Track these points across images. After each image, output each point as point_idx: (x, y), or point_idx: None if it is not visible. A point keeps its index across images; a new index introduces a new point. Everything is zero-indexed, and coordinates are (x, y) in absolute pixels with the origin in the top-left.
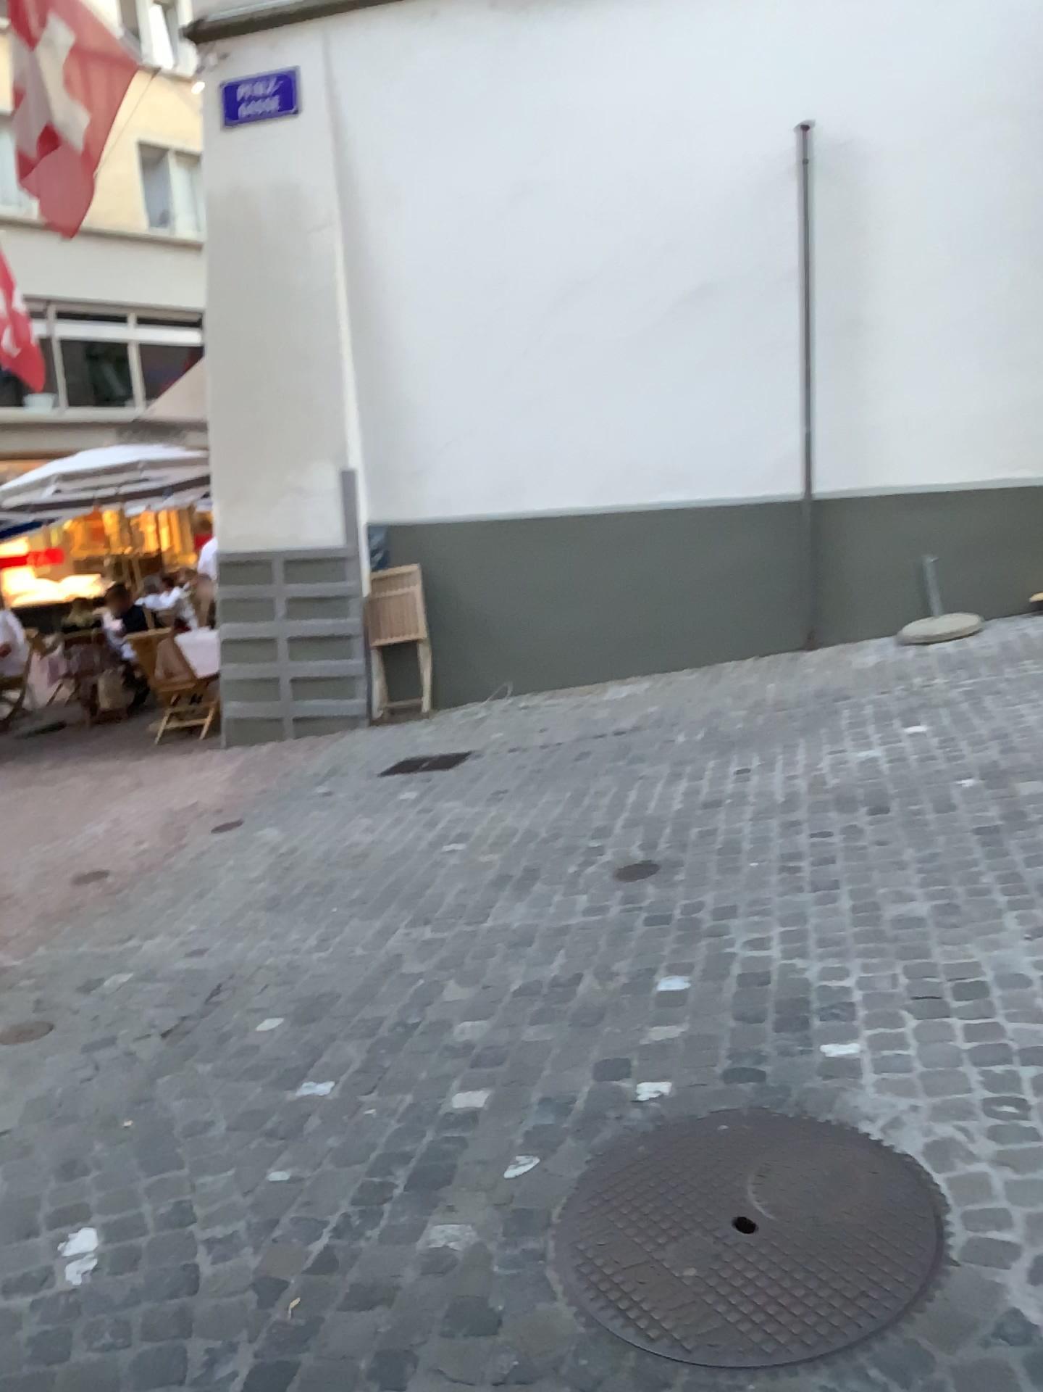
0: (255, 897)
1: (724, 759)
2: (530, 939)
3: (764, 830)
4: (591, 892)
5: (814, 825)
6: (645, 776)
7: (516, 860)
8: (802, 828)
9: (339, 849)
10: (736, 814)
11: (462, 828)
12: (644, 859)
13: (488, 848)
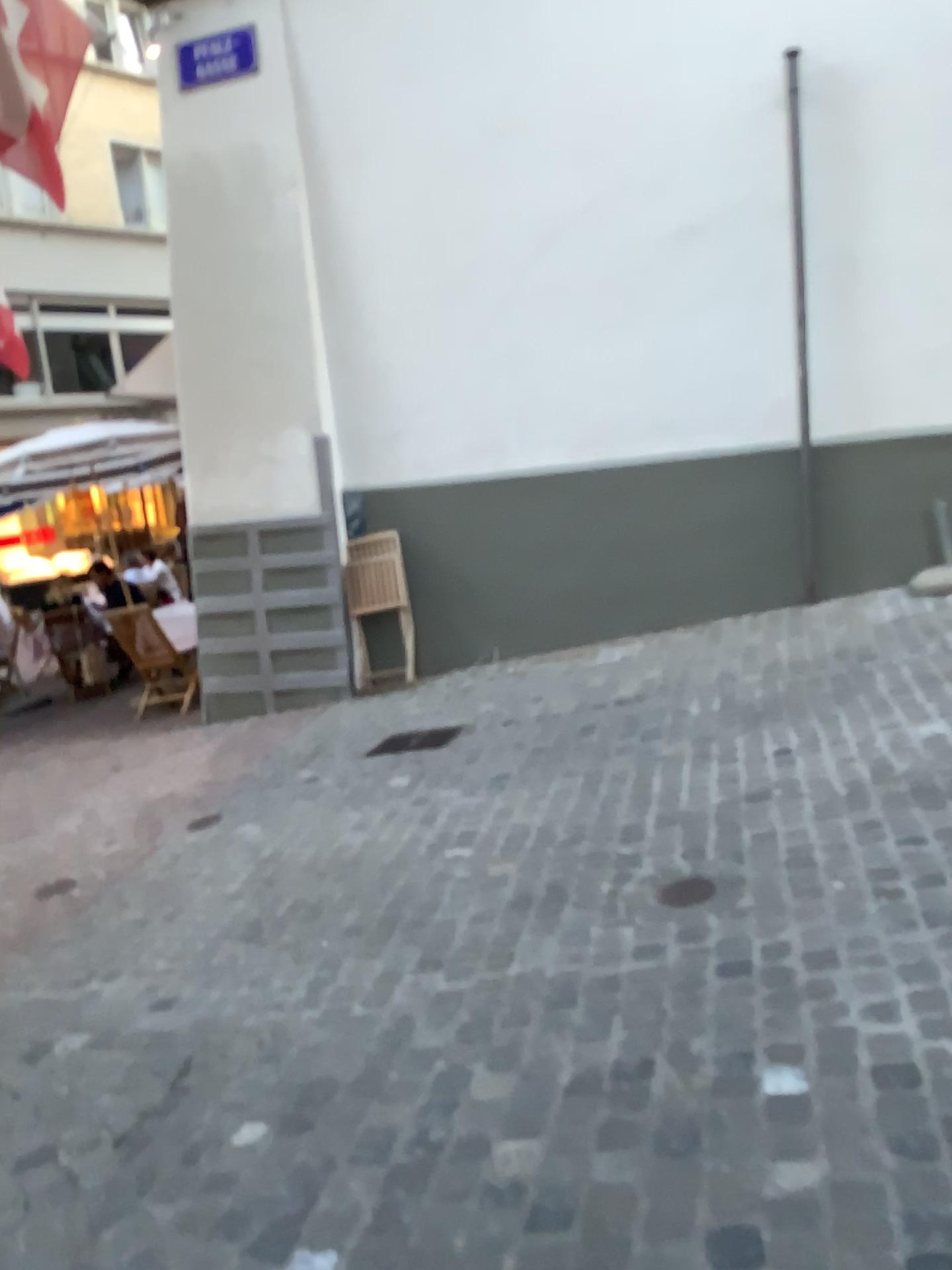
0: (231, 929)
1: (760, 740)
2: (576, 1004)
3: (840, 838)
4: (642, 930)
5: (903, 832)
6: (671, 762)
7: (538, 880)
8: (890, 836)
9: (326, 861)
10: (797, 816)
11: (468, 831)
12: (698, 880)
13: (501, 862)
